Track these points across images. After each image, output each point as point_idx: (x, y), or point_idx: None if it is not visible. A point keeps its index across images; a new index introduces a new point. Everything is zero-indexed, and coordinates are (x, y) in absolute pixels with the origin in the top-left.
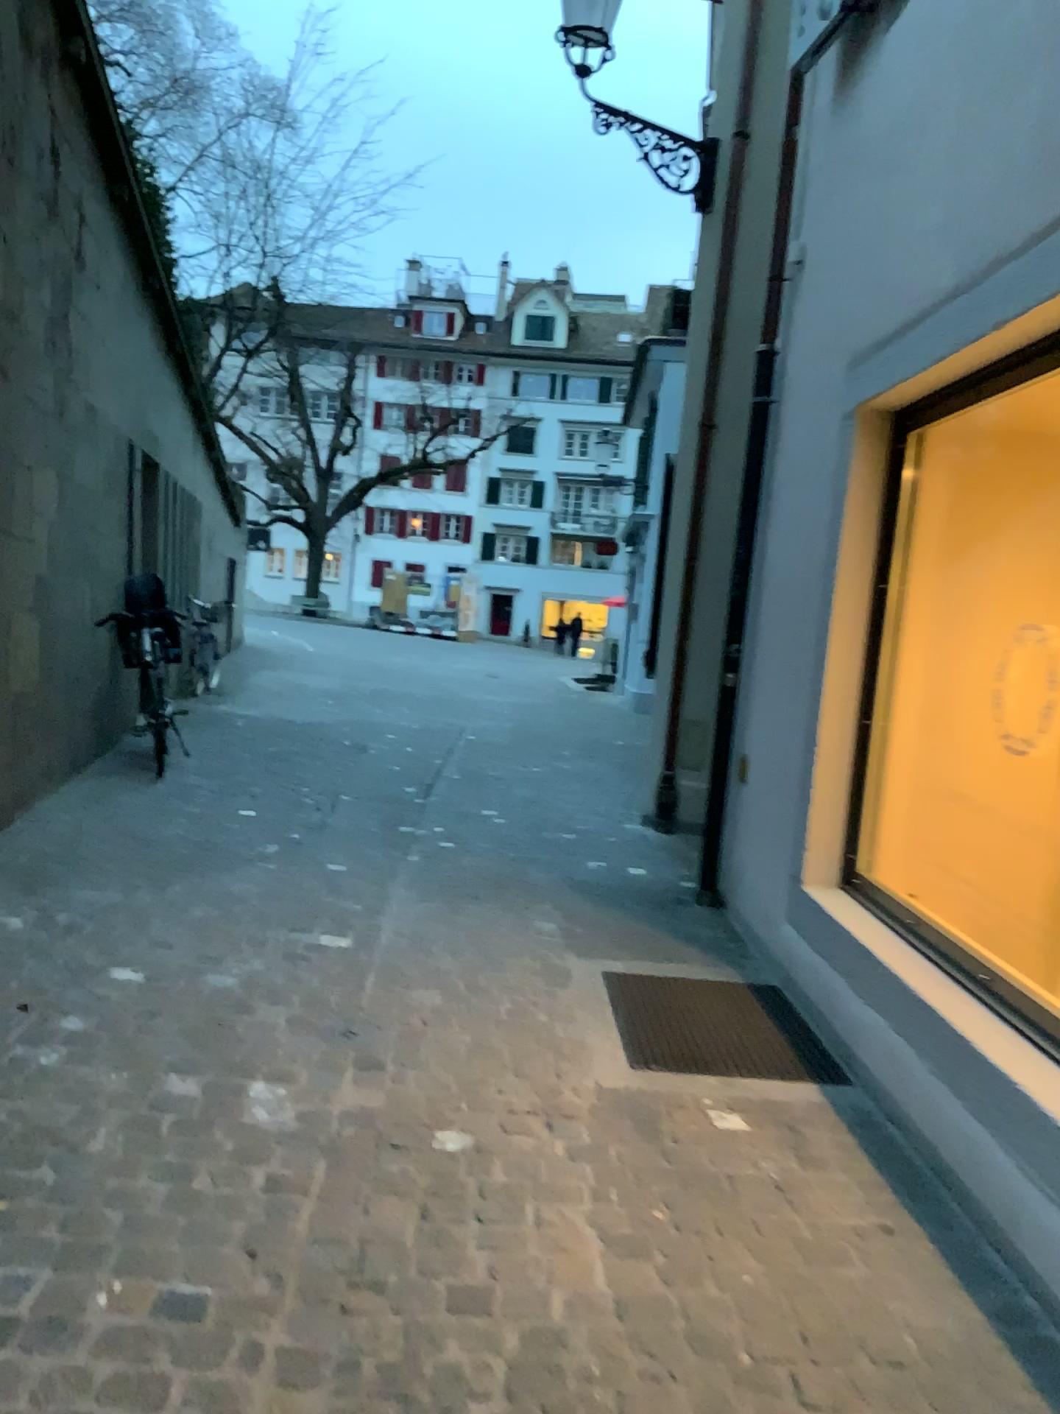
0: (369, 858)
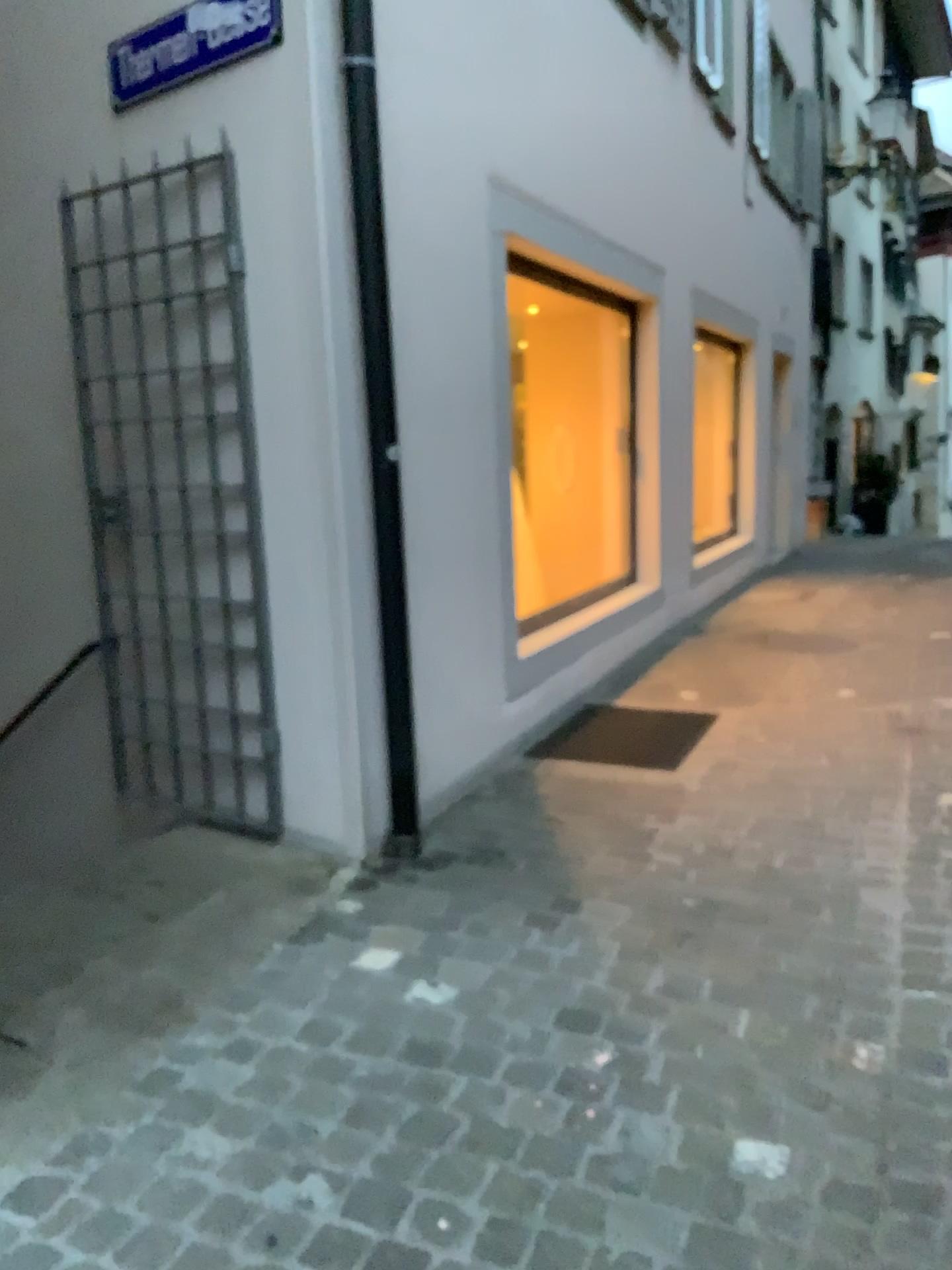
0: None
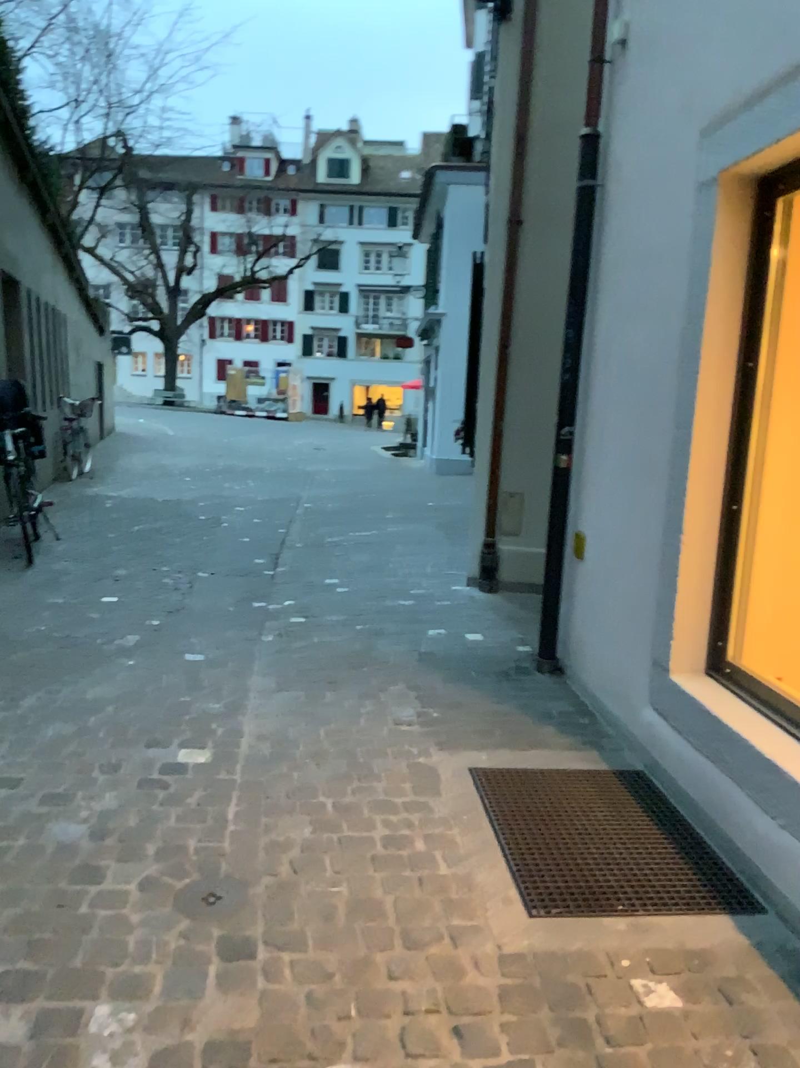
0: (225, 649)
